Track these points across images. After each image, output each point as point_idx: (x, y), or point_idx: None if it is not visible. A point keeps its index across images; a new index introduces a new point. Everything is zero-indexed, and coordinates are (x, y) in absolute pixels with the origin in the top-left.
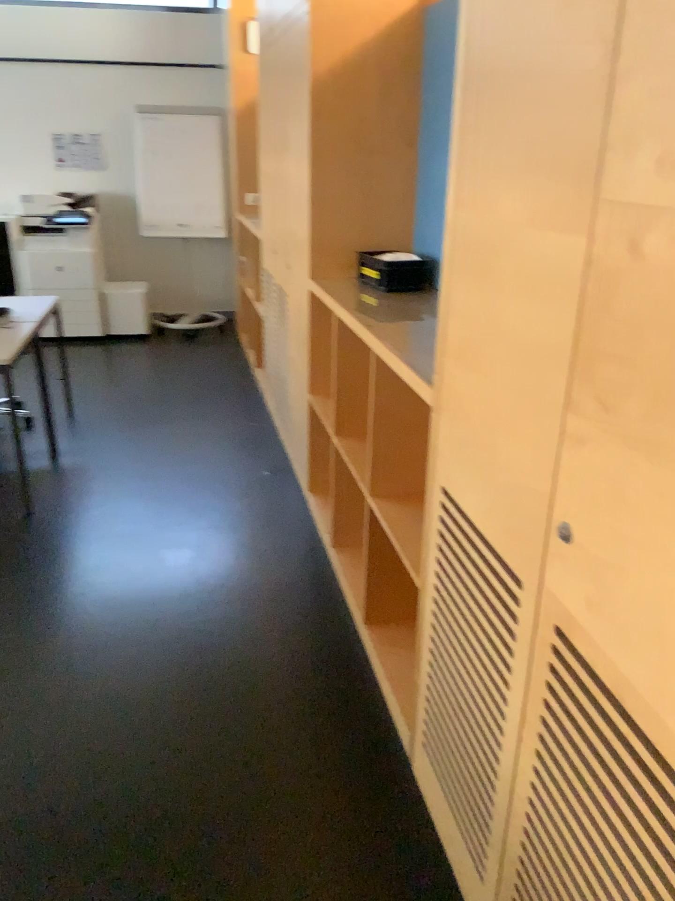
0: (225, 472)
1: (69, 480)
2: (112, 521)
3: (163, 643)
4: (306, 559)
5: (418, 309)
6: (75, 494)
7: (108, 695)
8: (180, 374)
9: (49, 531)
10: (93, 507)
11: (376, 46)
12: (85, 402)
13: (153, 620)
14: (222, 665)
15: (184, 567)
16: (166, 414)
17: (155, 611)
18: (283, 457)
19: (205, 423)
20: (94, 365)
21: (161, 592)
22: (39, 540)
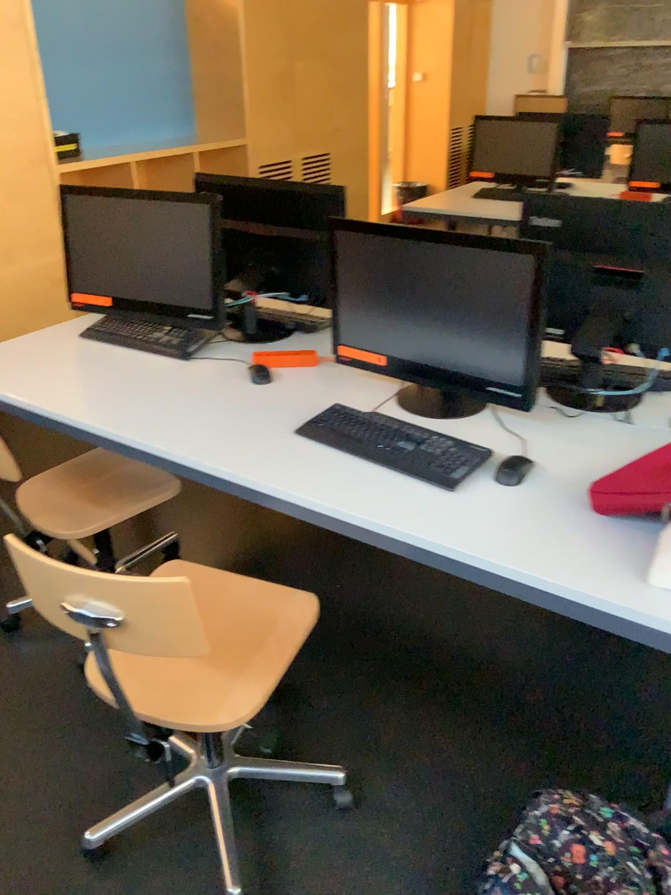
0: None
1: None
2: None
3: None
4: None
5: (108, 156)
6: None
7: None
8: None
9: None
10: None
11: None
12: None
13: None
14: None
15: None
16: None
17: None
18: None
19: None
20: None
21: None
22: None
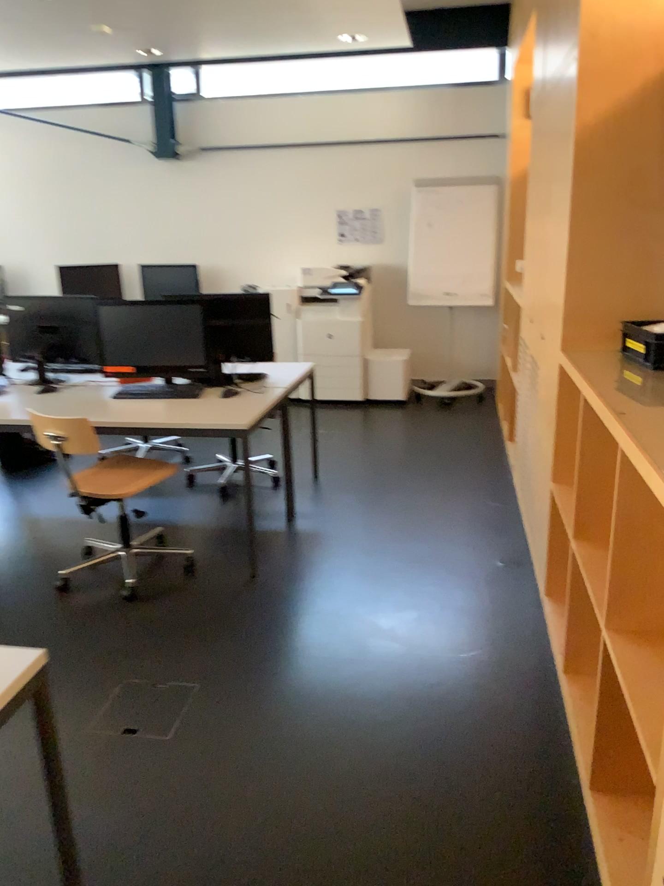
0: (456, 558)
1: (298, 546)
2: (328, 598)
3: (349, 755)
4: (532, 679)
5: None
6: (299, 561)
7: (278, 807)
8: (429, 444)
9: (266, 598)
10: (313, 579)
11: (661, 87)
12: (331, 466)
13: (344, 723)
14: (408, 799)
15: (390, 664)
16: (407, 485)
17: (349, 712)
18: (525, 547)
19: (445, 499)
20: (348, 429)
21: (359, 690)
22: (254, 607)
